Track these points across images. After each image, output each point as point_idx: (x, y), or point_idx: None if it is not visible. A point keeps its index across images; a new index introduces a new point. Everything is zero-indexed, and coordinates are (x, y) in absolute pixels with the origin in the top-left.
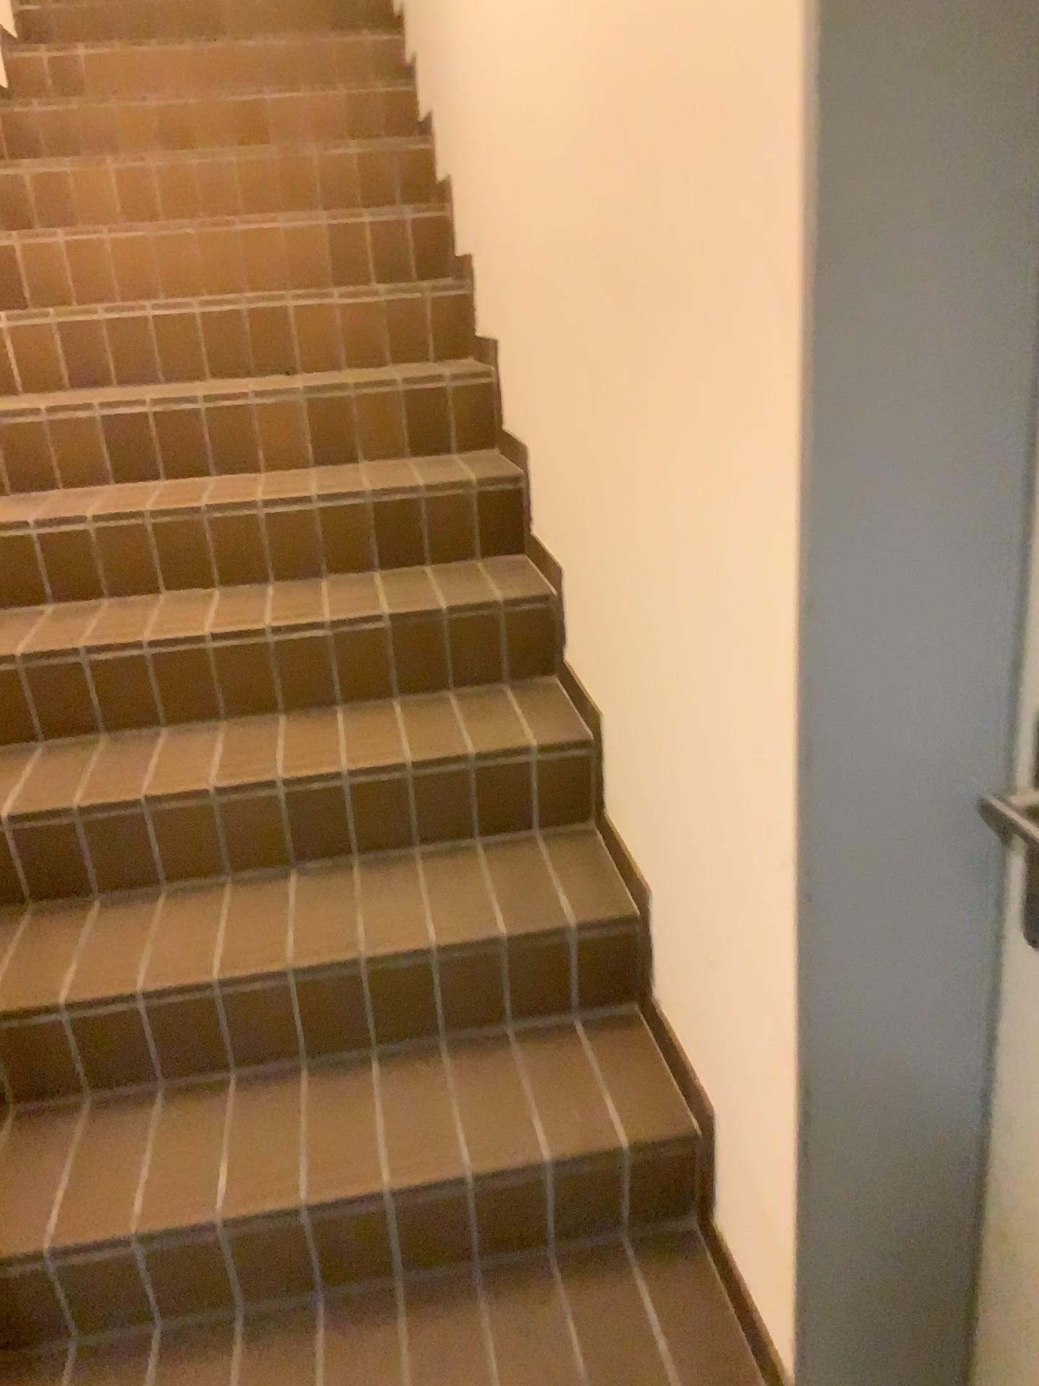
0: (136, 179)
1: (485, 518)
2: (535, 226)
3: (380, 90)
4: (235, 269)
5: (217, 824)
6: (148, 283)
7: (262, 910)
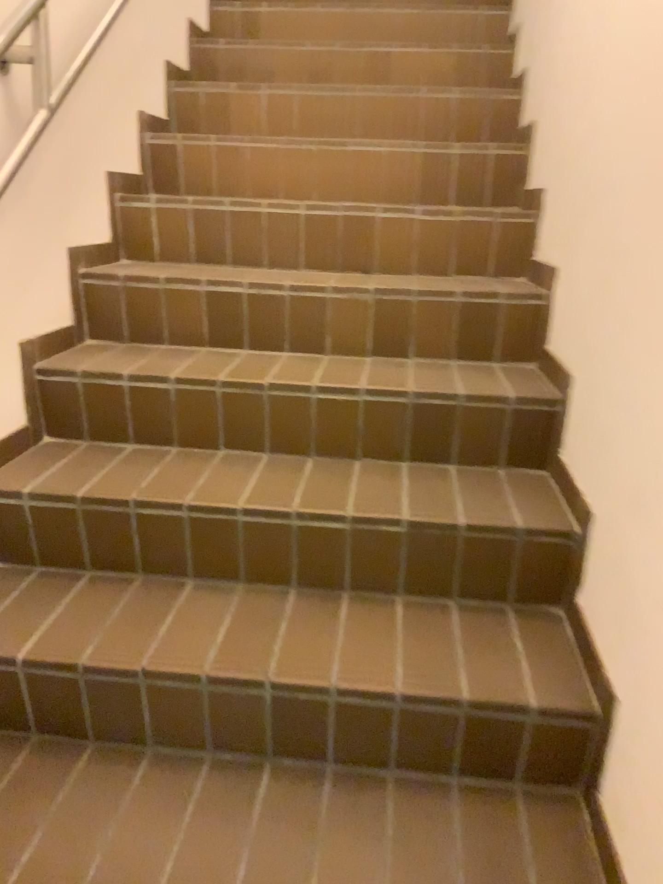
0: (282, 104)
1: (516, 436)
2: (627, 168)
3: (485, 50)
4: (341, 181)
5: (203, 713)
6: (270, 185)
7: (227, 814)
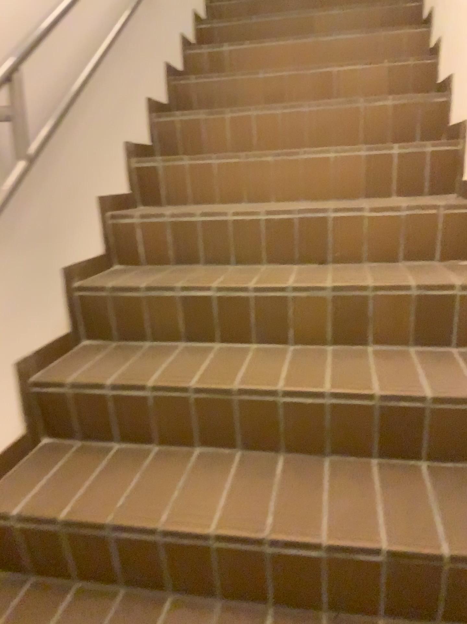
0: (243, 124)
1: None
2: None
3: (410, 63)
4: (295, 184)
5: None
6: (235, 193)
7: None
